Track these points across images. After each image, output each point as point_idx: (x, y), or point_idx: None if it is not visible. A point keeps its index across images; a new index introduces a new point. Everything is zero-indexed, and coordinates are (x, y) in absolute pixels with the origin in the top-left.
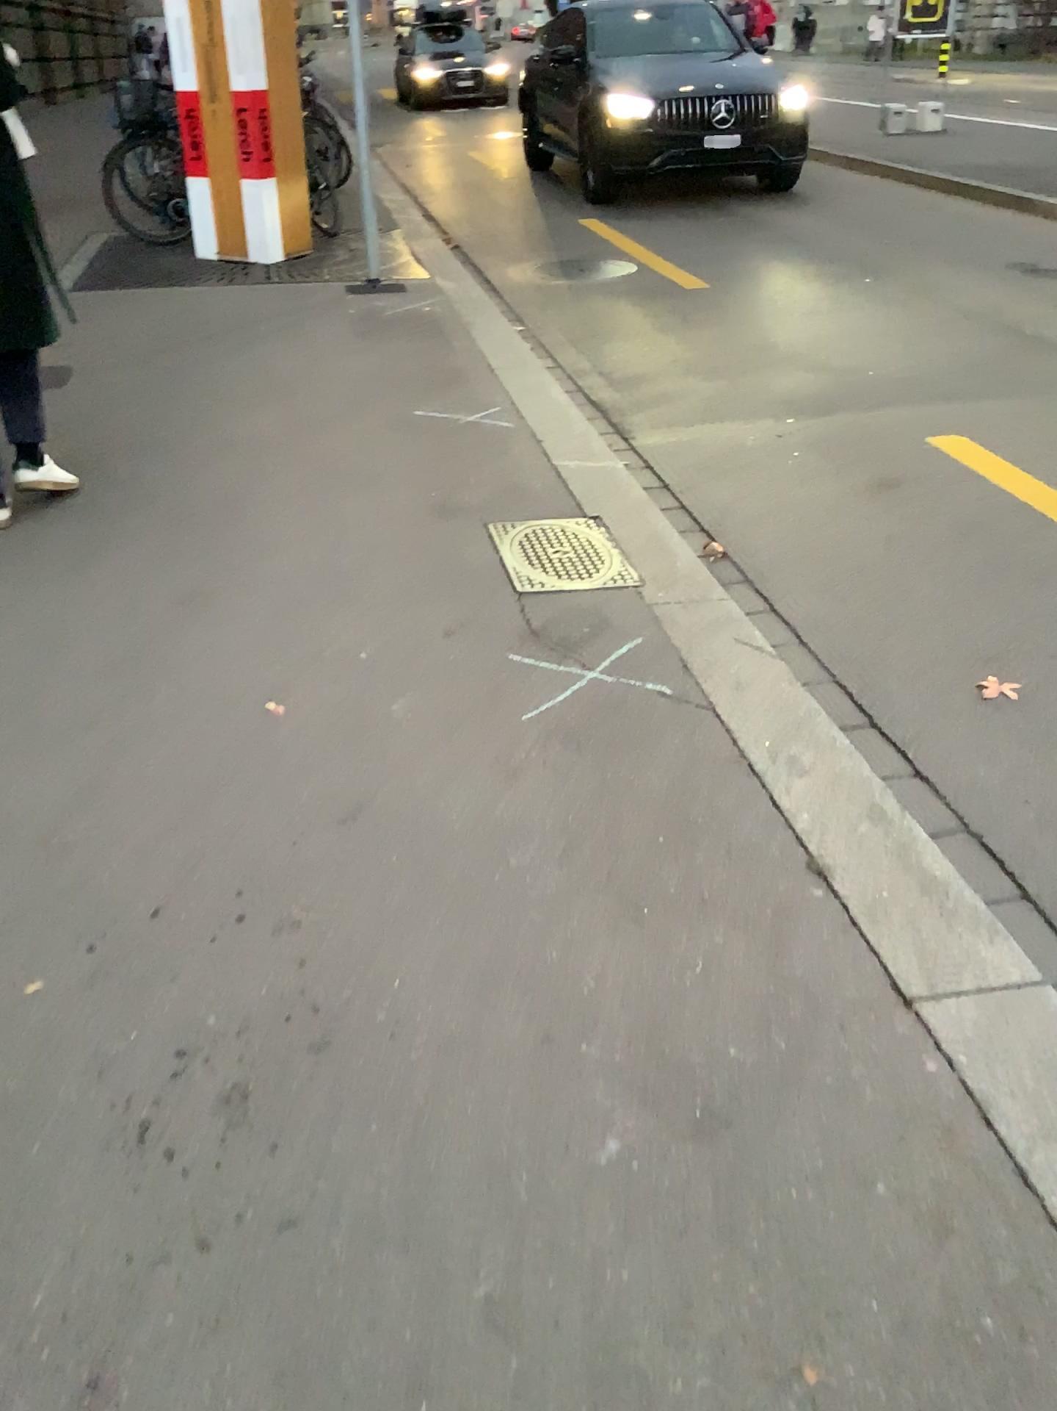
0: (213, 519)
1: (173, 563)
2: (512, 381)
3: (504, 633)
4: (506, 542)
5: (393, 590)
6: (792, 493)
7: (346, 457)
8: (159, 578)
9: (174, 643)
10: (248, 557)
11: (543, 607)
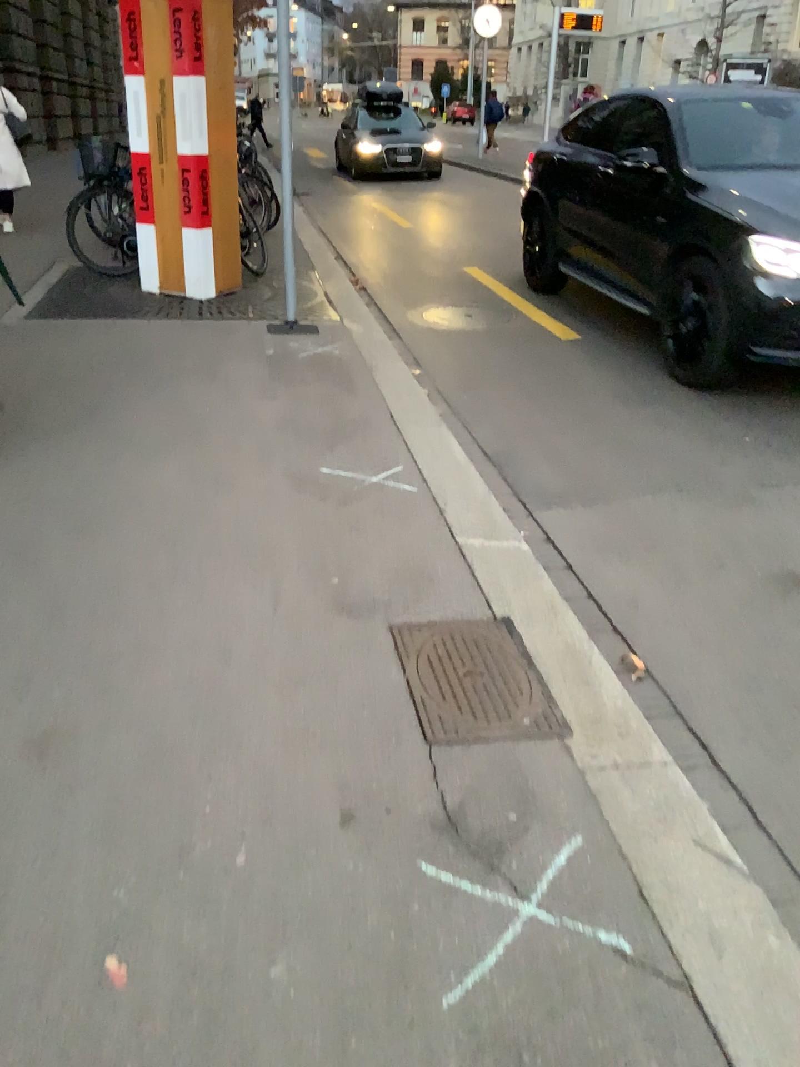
0: (100, 612)
1: (42, 680)
2: (414, 437)
3: (415, 823)
4: (414, 659)
5: (285, 737)
6: (701, 588)
7: (249, 528)
8: (22, 702)
9: (15, 826)
10: (127, 674)
11: (459, 773)
